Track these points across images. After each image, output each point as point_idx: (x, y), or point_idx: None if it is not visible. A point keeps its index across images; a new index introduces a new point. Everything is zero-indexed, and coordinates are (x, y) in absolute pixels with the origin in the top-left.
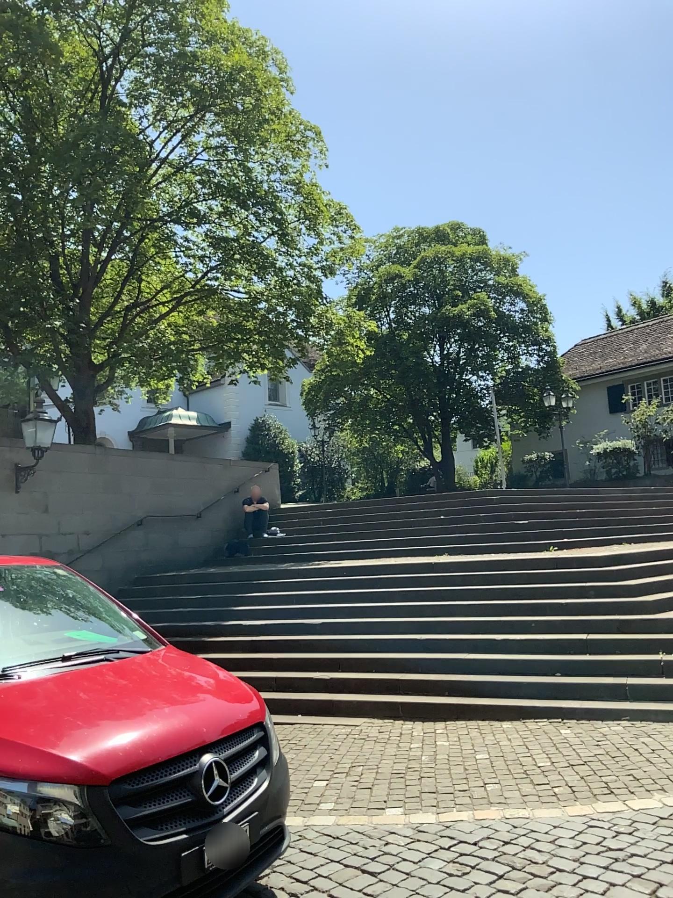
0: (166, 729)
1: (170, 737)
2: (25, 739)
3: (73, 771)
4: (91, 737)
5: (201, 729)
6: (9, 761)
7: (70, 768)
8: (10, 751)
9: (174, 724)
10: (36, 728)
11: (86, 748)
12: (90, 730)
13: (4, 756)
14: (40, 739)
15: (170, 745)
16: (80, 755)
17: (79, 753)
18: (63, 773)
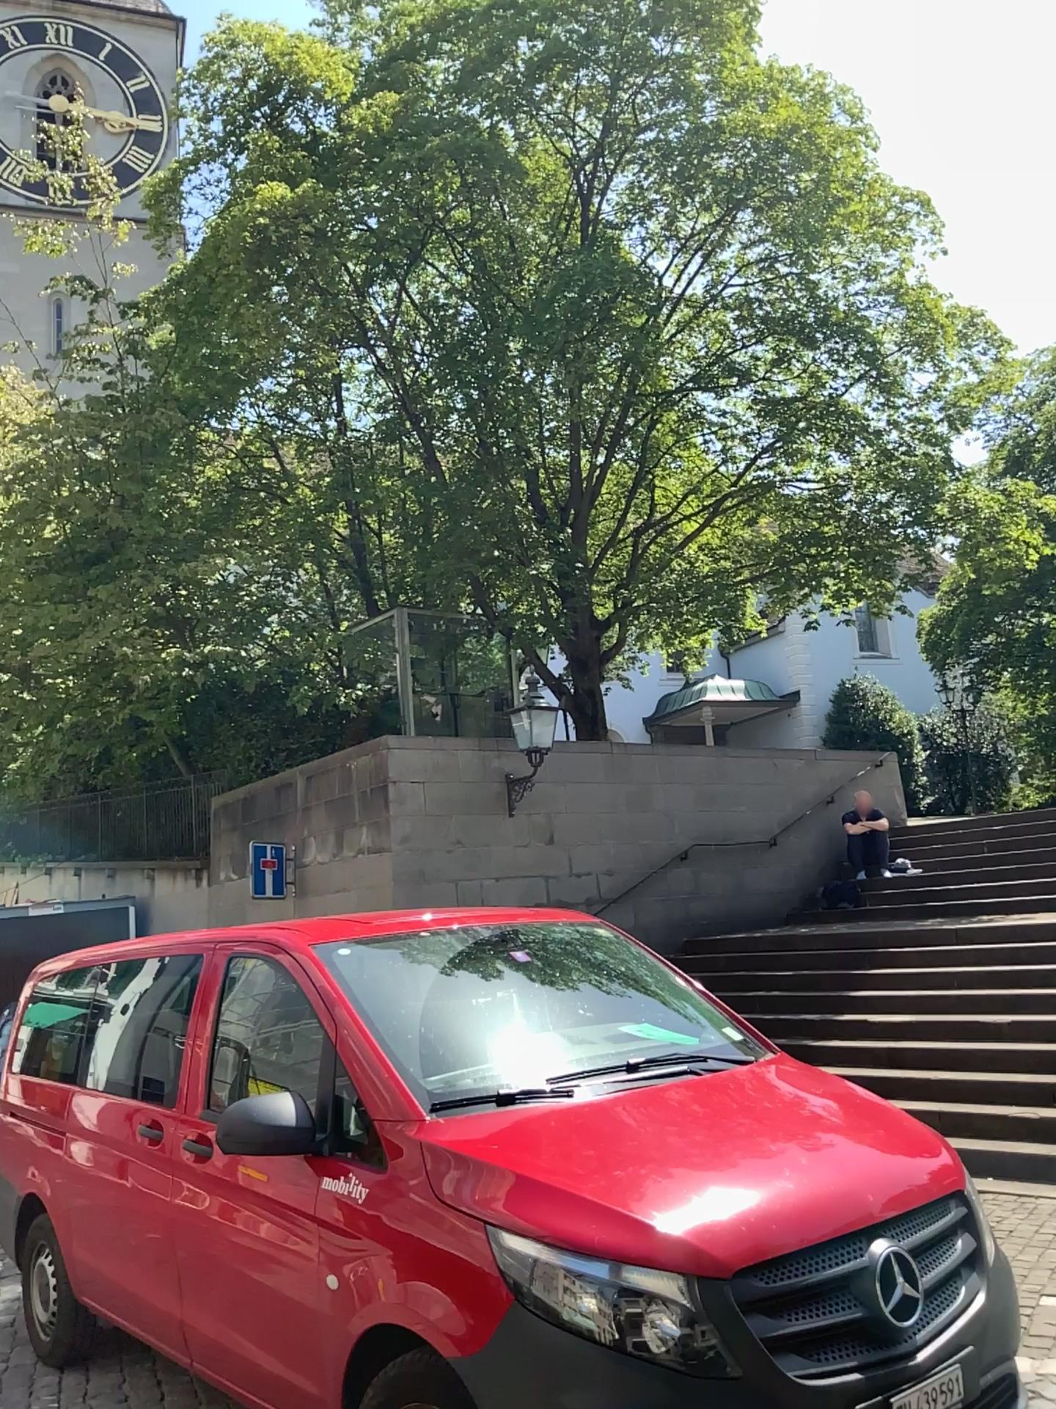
0: (809, 1192)
1: (817, 1205)
2: (599, 1193)
3: (676, 1250)
4: (695, 1195)
5: (866, 1195)
6: (581, 1226)
7: (671, 1245)
8: (582, 1210)
9: (822, 1184)
10: (611, 1177)
11: (691, 1213)
12: (691, 1184)
13: (574, 1218)
14: (620, 1194)
15: (819, 1219)
16: (685, 1225)
17: (682, 1221)
18: (663, 1251)
